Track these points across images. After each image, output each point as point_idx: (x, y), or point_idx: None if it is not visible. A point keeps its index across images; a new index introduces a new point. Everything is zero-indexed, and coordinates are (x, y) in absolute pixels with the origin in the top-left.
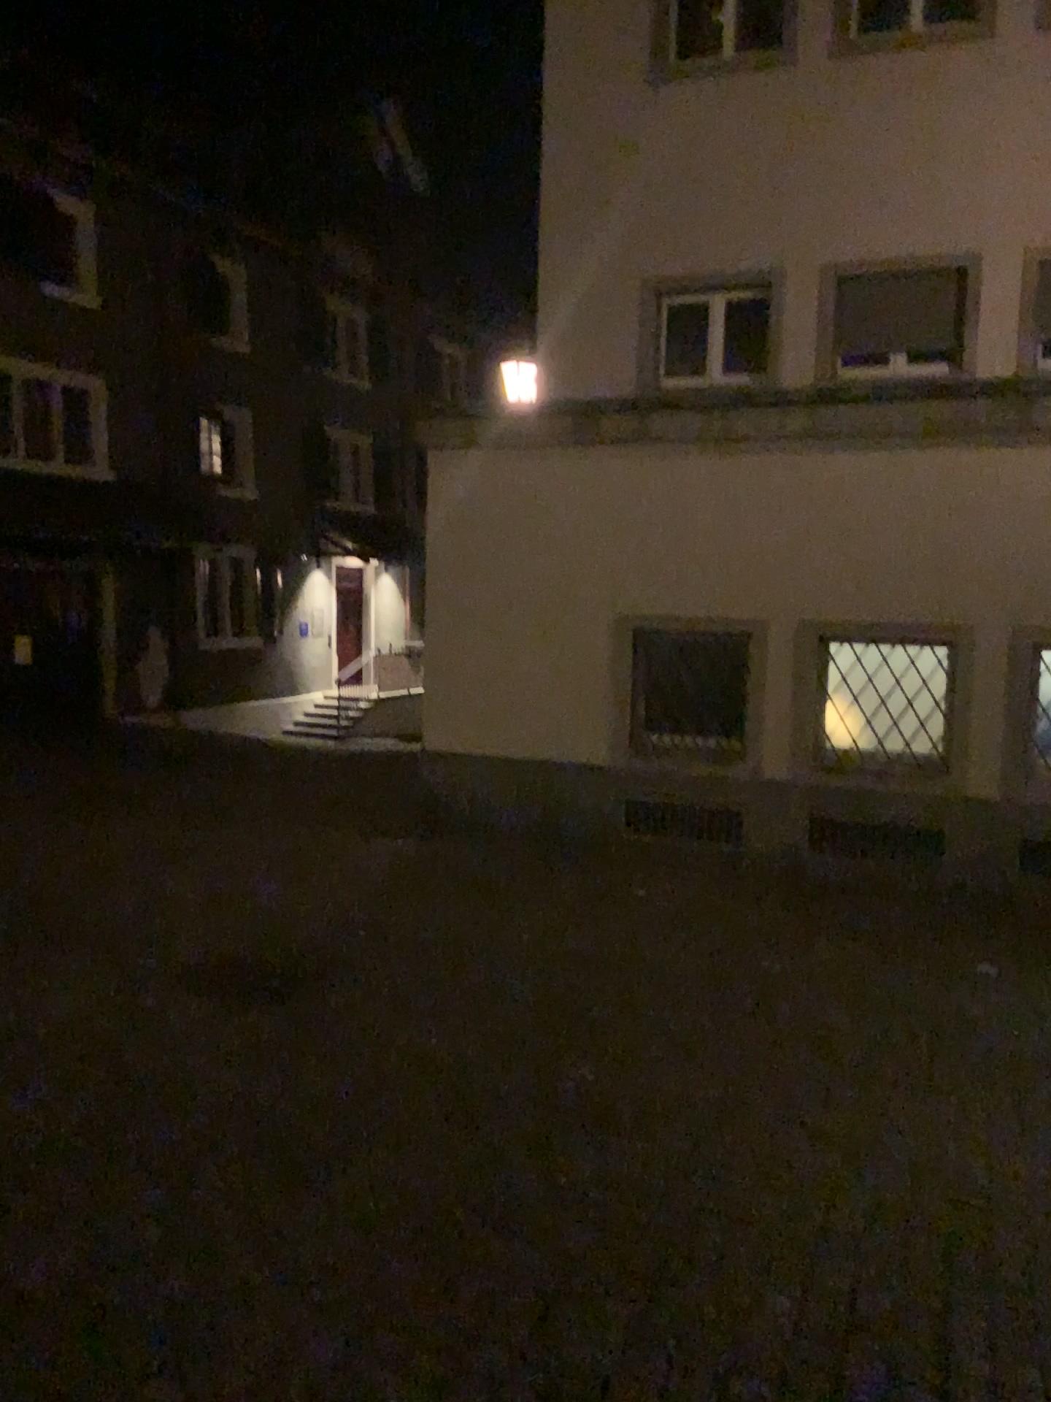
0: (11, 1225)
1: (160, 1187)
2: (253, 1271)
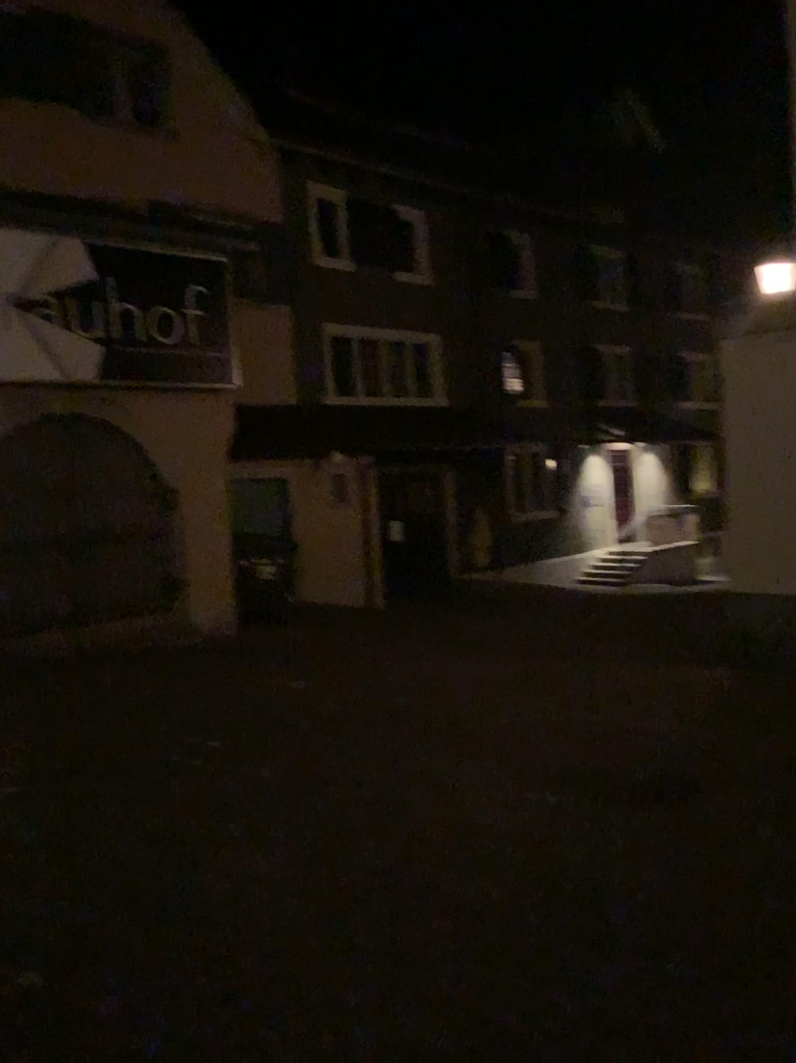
0: (510, 984)
1: (618, 963)
2: (727, 1057)
